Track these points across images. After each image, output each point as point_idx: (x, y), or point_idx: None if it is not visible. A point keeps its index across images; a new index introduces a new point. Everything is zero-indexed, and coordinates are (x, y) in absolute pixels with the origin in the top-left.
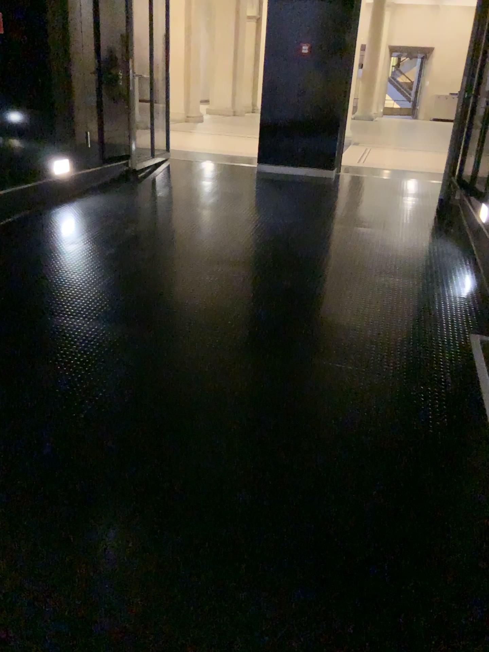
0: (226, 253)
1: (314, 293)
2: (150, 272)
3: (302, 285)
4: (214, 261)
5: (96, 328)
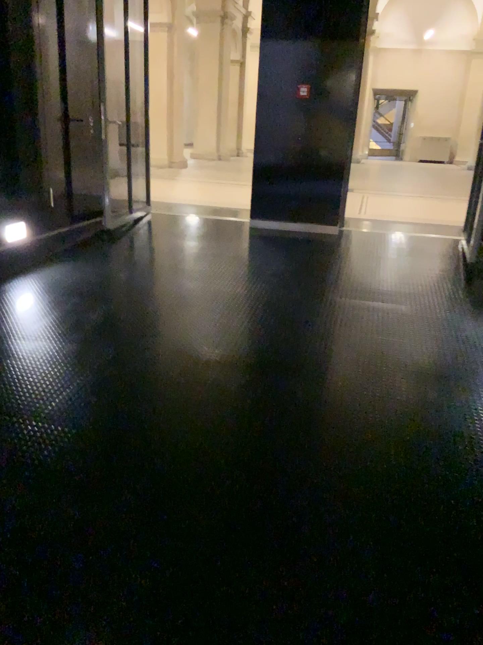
0: (221, 352)
1: (348, 423)
2: (119, 390)
3: (330, 409)
4: (206, 367)
5: (28, 510)
